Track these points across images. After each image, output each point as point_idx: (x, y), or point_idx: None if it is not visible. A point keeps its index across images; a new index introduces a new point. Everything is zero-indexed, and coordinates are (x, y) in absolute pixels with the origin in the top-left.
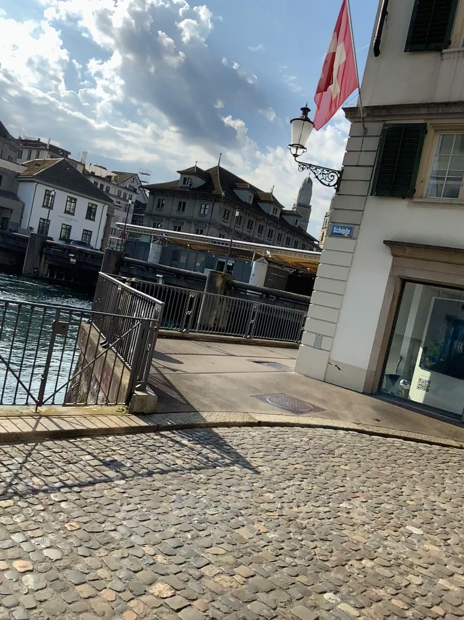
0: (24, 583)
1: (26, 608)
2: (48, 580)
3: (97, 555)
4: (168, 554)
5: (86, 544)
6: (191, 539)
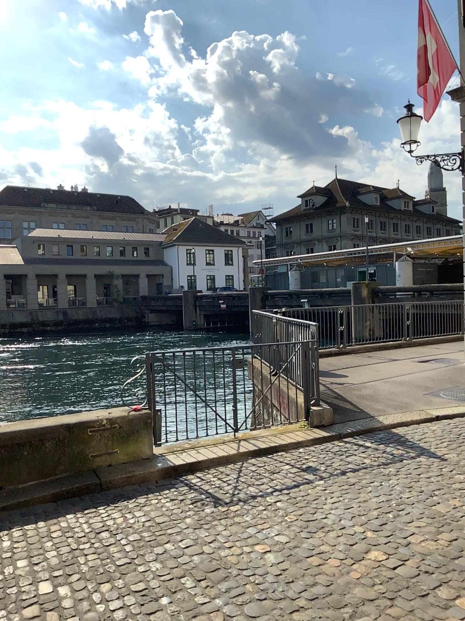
0: (267, 558)
1: (274, 574)
2: (284, 555)
3: (316, 536)
4: (376, 530)
5: (305, 529)
6: (393, 517)
